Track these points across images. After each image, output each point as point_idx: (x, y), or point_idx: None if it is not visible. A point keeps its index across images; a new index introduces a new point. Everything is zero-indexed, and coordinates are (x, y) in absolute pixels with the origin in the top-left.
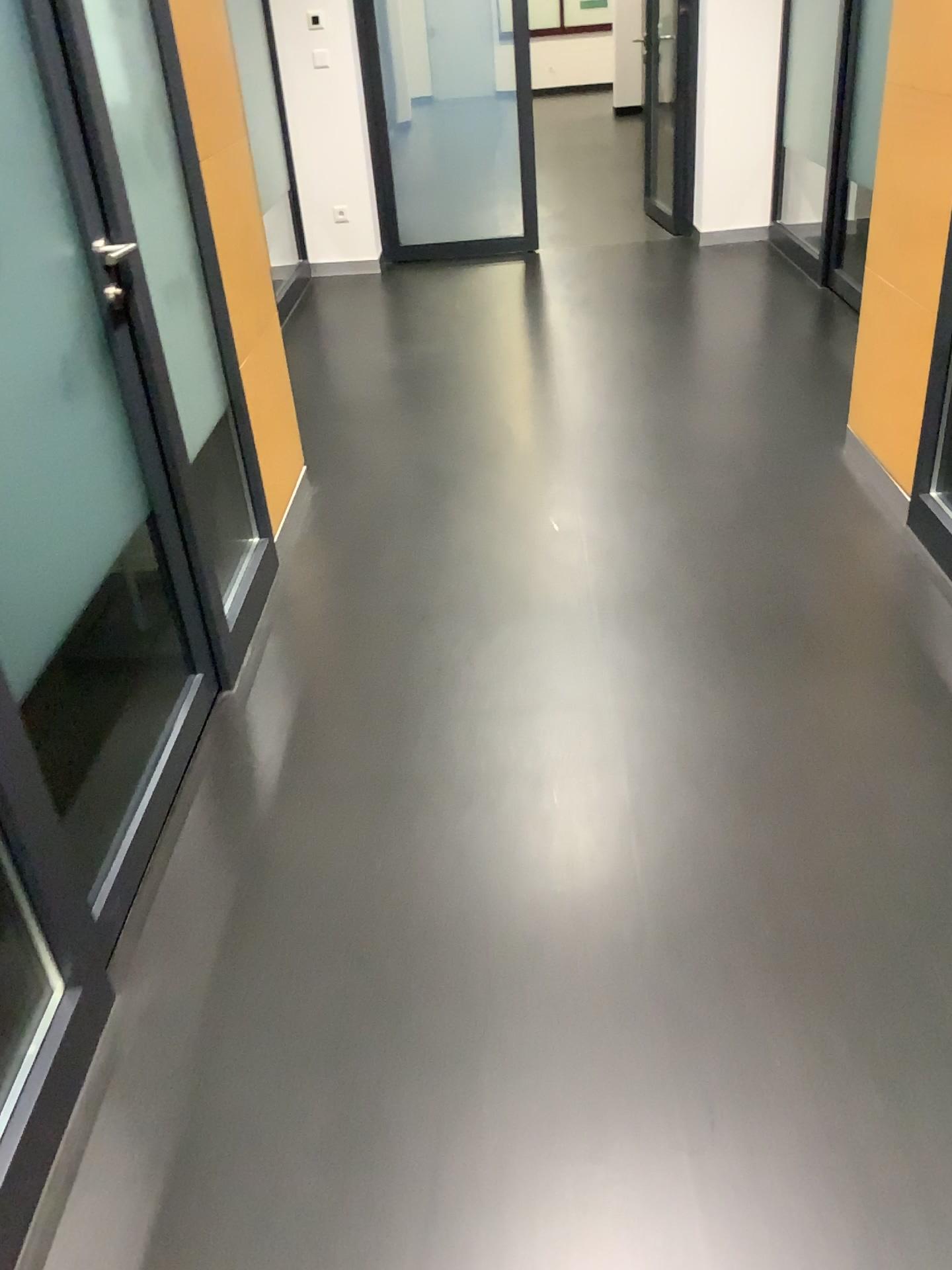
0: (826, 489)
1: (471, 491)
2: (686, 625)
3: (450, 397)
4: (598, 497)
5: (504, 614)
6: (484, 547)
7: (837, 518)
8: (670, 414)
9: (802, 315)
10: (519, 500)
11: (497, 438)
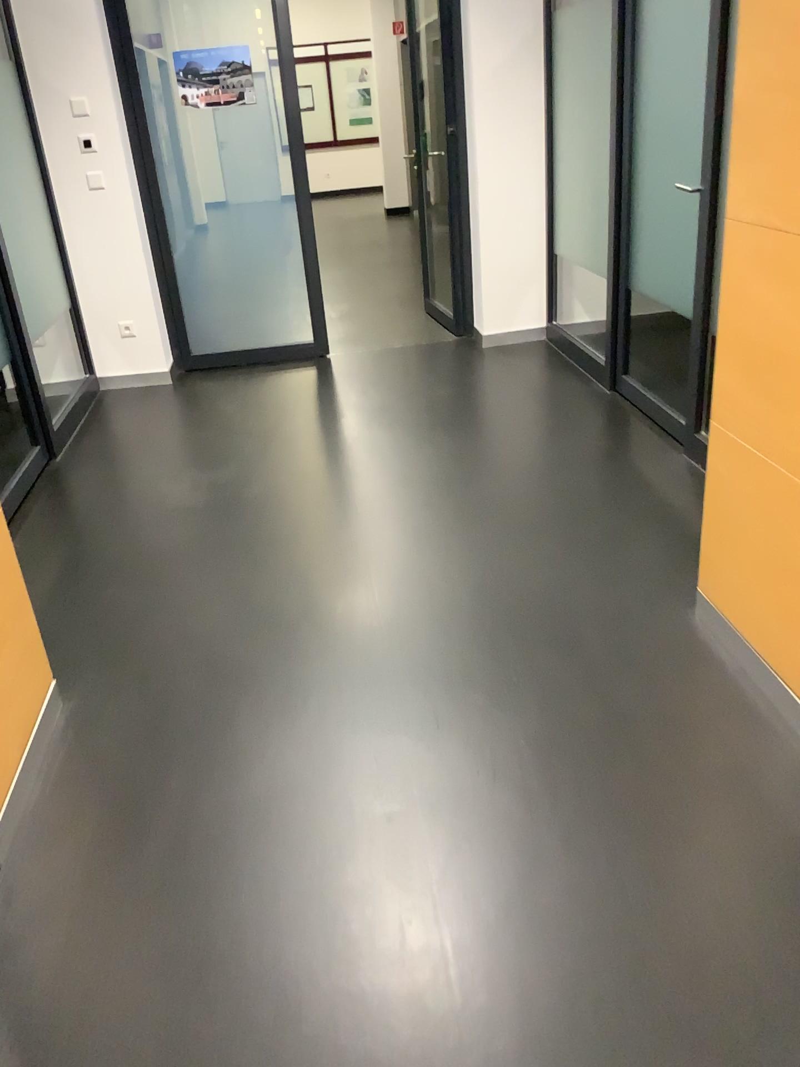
0: (696, 688)
1: (265, 713)
2: (580, 995)
3: (239, 554)
4: (424, 717)
5: (315, 978)
6: (283, 825)
7: (724, 743)
8: (490, 572)
9: (602, 429)
10: (326, 726)
11: (295, 618)
